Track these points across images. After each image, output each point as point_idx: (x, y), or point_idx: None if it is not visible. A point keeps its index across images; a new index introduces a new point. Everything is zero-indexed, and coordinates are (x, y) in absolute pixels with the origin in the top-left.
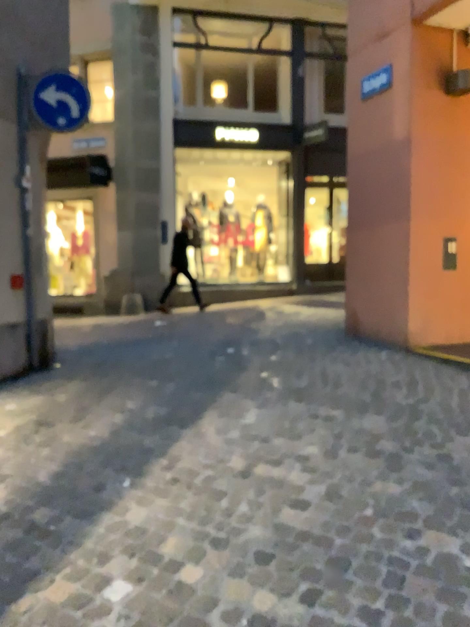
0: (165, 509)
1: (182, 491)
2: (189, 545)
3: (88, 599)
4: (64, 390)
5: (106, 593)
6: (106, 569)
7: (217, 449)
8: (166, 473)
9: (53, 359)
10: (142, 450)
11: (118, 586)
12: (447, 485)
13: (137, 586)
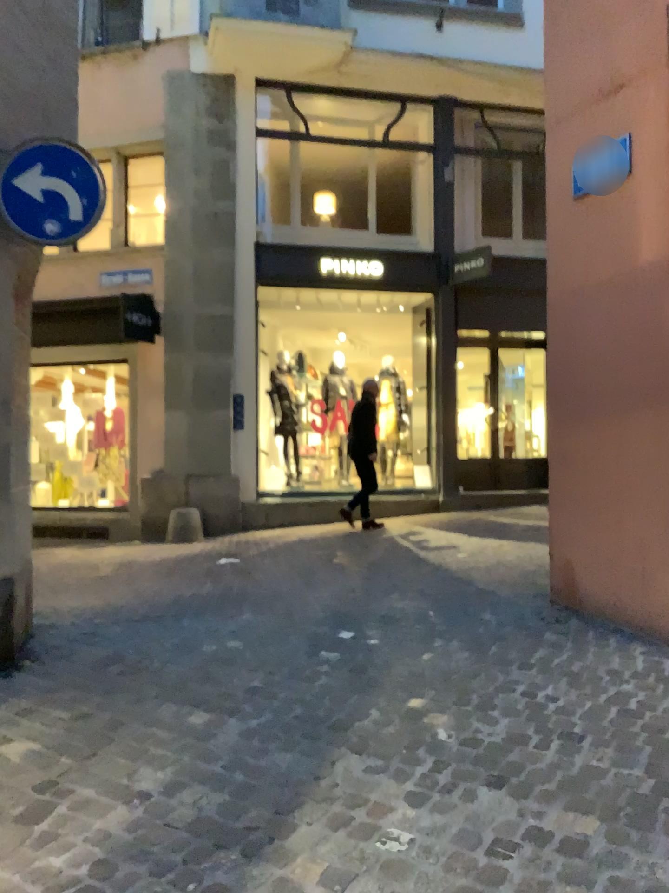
0: None
1: None
2: None
3: None
4: (24, 733)
5: None
6: None
7: None
8: None
9: (19, 654)
10: None
11: None
12: None
13: None
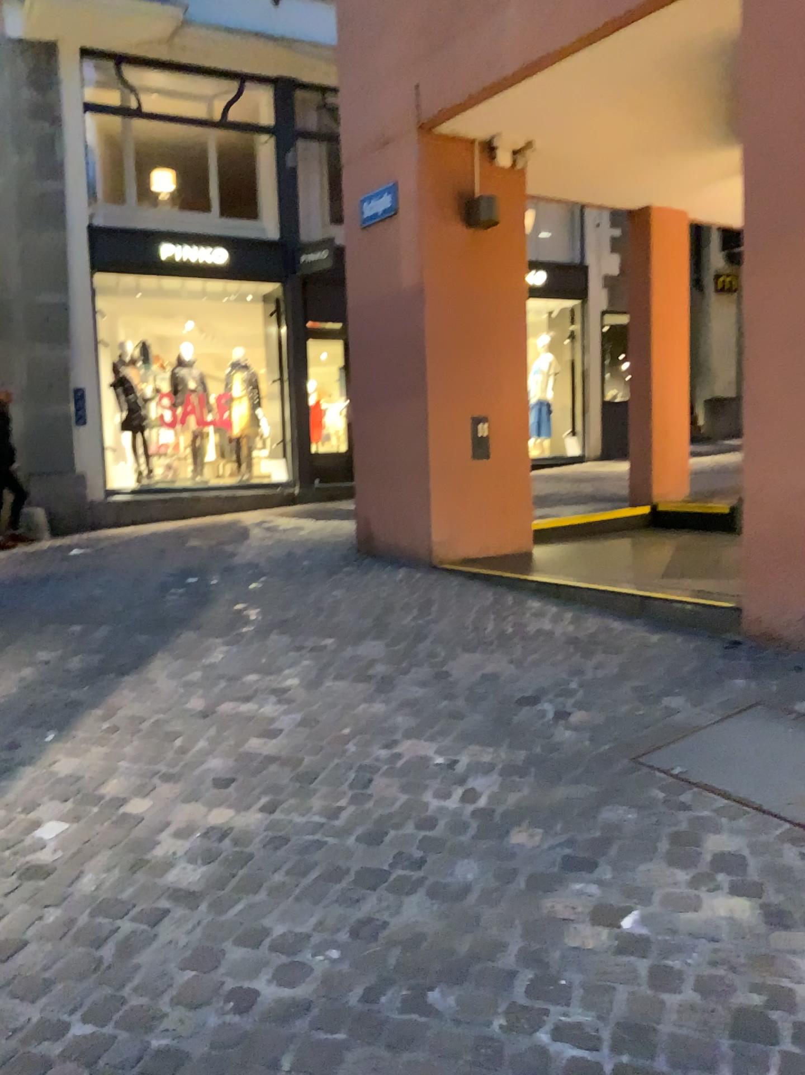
0: (103, 754)
1: (124, 736)
2: (135, 782)
3: (16, 838)
4: None
5: (38, 830)
6: (36, 812)
7: (170, 692)
8: (102, 721)
9: None
10: (68, 702)
11: (53, 824)
12: (436, 699)
13: (75, 821)
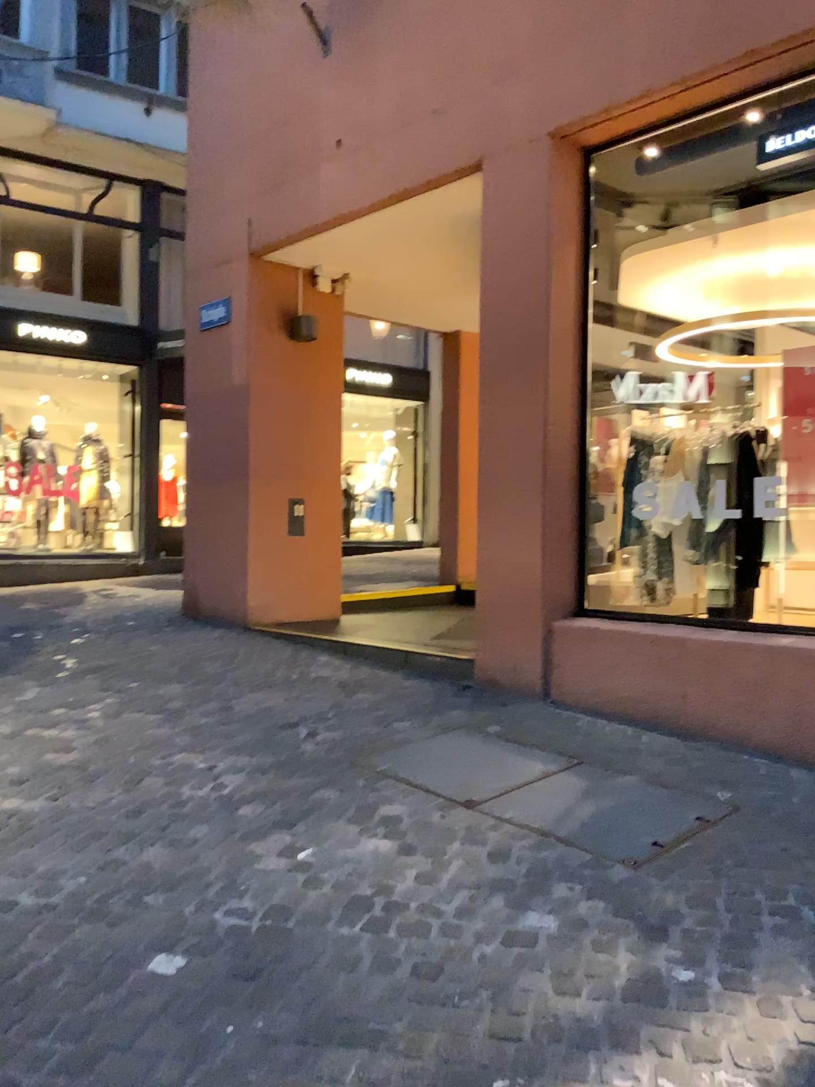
0: None
1: None
2: None
3: None
4: None
5: None
6: None
7: None
8: None
9: None
10: None
11: None
12: (212, 724)
13: None
